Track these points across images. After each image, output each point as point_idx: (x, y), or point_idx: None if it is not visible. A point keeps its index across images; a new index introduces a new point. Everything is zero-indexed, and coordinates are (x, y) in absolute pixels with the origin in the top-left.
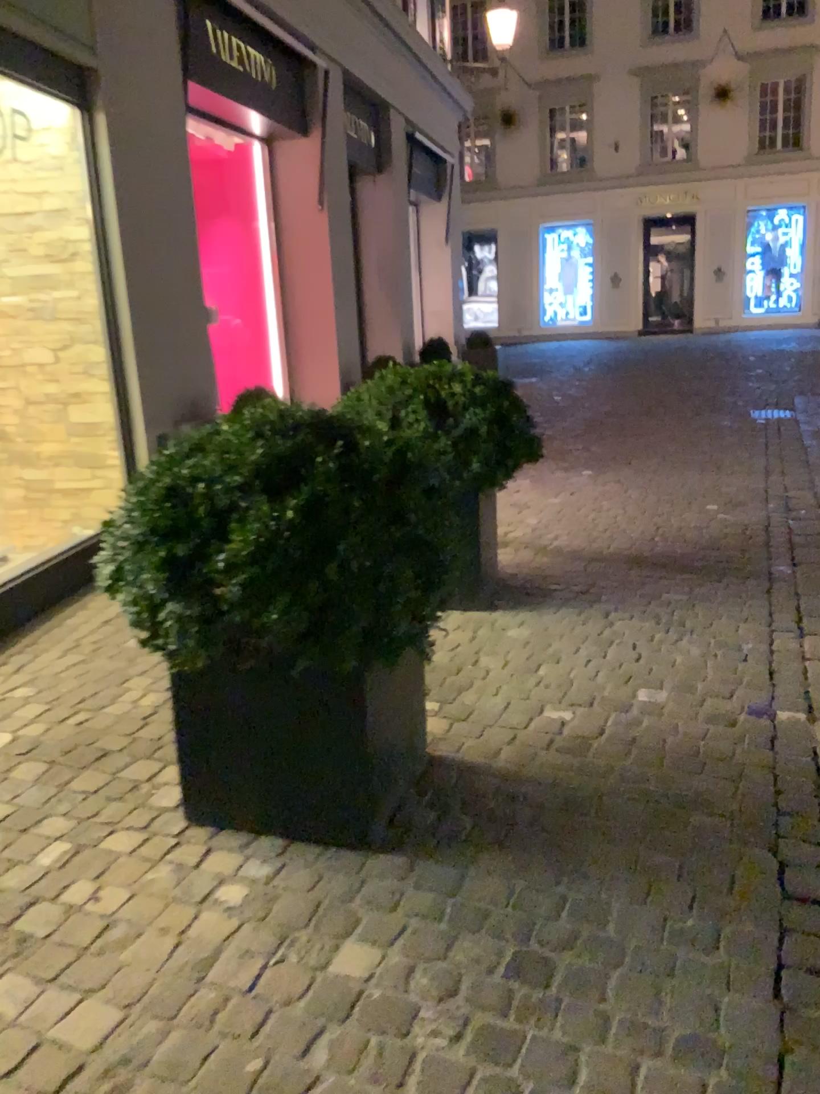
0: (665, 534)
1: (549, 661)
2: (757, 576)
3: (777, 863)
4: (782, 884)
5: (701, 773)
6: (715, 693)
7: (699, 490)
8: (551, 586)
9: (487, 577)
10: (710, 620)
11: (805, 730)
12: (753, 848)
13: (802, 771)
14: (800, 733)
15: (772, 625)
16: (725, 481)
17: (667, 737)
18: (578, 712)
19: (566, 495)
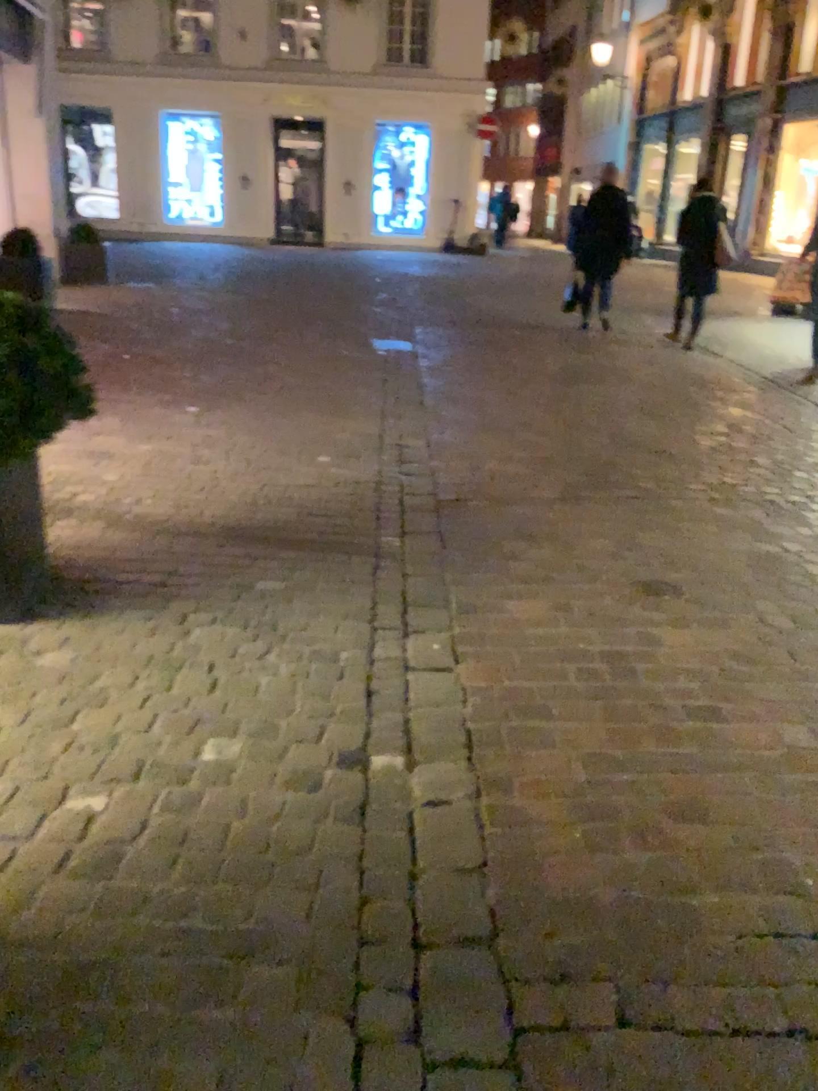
0: (266, 496)
1: (93, 701)
2: (364, 551)
3: (355, 1045)
4: (360, 1084)
5: (269, 885)
6: (301, 737)
7: (309, 436)
8: (117, 575)
9: (30, 567)
10: (306, 619)
11: (404, 789)
12: (326, 1020)
13: (396, 860)
14: (397, 793)
15: (375, 622)
16: (338, 426)
17: (234, 822)
18: (117, 790)
19: (157, 441)
